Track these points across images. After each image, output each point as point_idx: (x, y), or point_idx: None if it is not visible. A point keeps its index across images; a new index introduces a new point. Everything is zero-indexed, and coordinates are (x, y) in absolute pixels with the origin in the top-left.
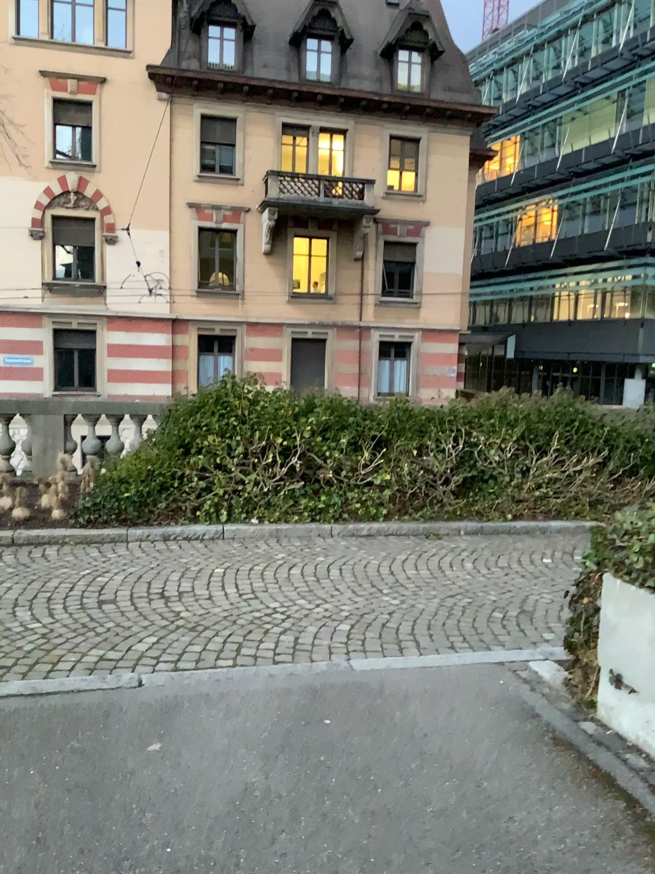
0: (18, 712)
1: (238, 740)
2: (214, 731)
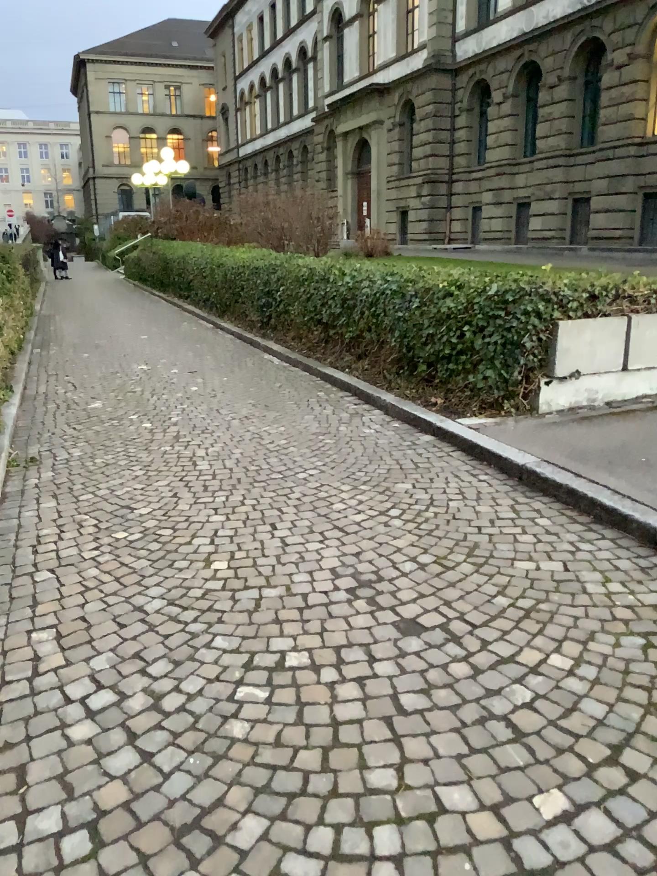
0: None
1: None
2: None
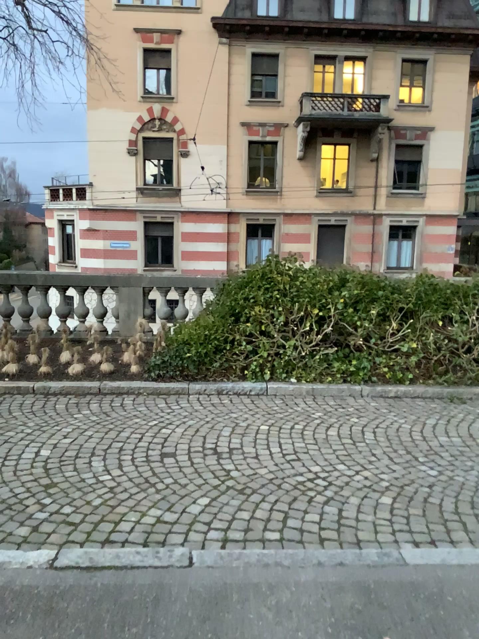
0: (73, 590)
1: None
2: None
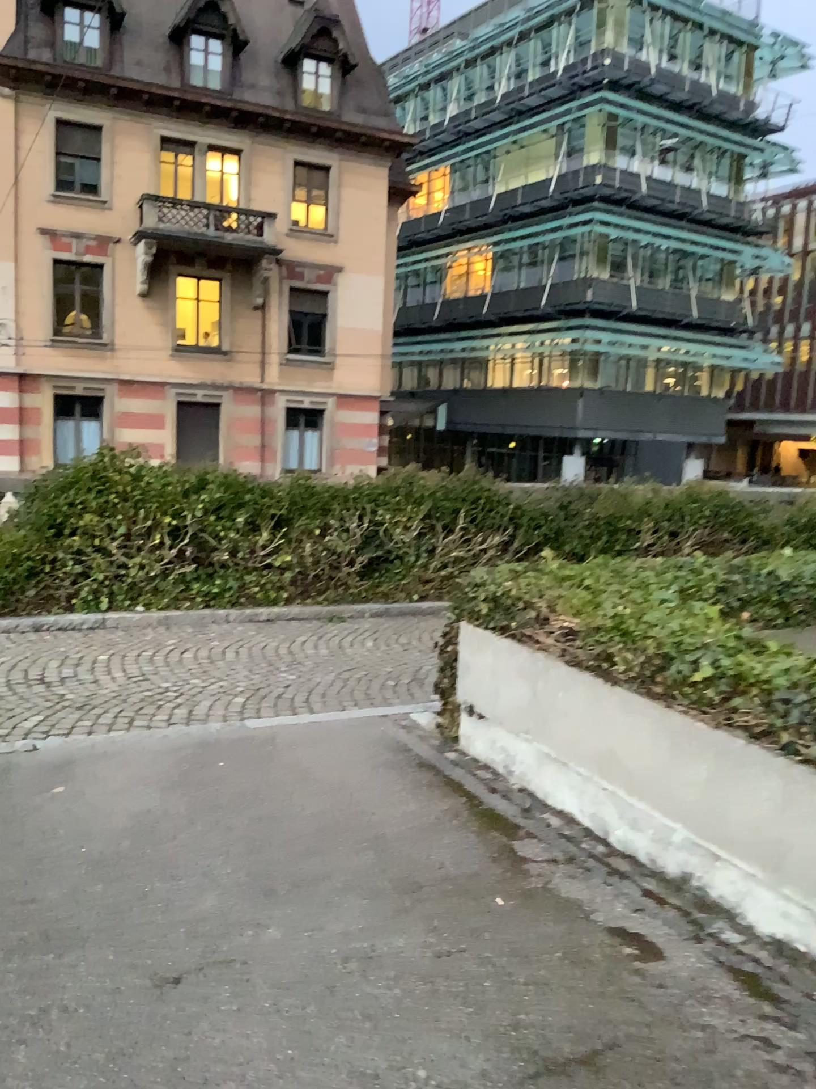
0: None
1: (138, 779)
2: (115, 774)
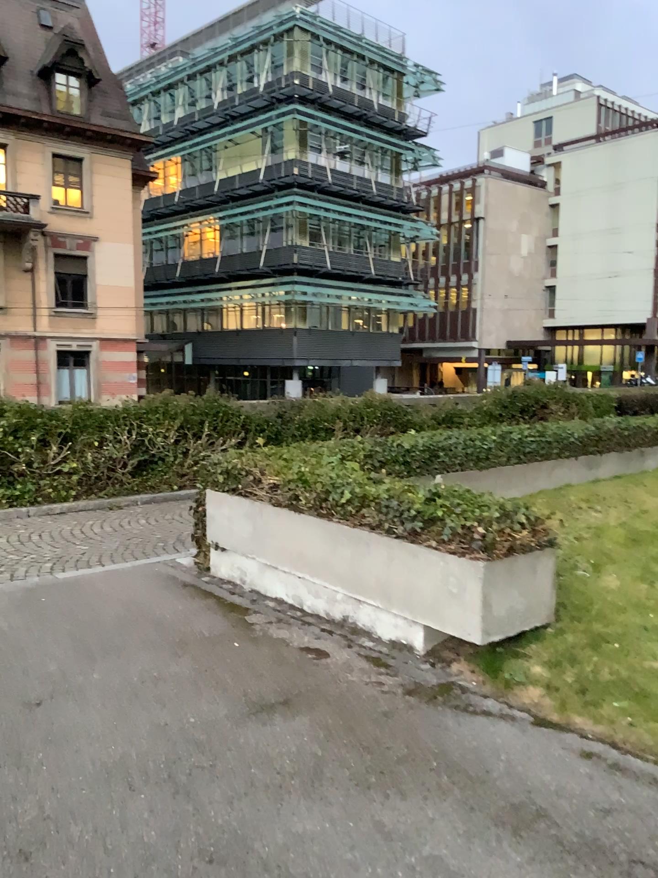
0: None
1: None
2: None
